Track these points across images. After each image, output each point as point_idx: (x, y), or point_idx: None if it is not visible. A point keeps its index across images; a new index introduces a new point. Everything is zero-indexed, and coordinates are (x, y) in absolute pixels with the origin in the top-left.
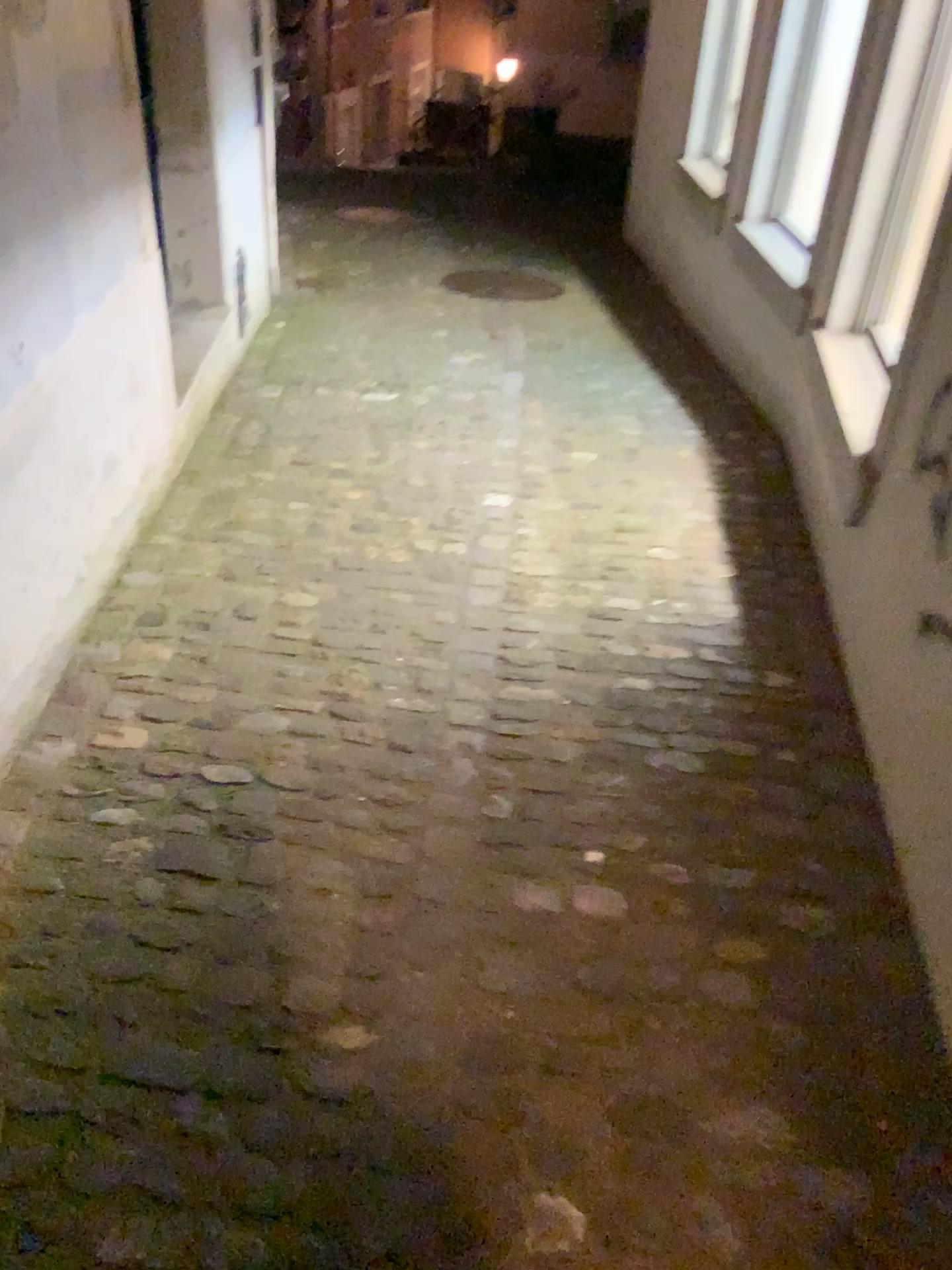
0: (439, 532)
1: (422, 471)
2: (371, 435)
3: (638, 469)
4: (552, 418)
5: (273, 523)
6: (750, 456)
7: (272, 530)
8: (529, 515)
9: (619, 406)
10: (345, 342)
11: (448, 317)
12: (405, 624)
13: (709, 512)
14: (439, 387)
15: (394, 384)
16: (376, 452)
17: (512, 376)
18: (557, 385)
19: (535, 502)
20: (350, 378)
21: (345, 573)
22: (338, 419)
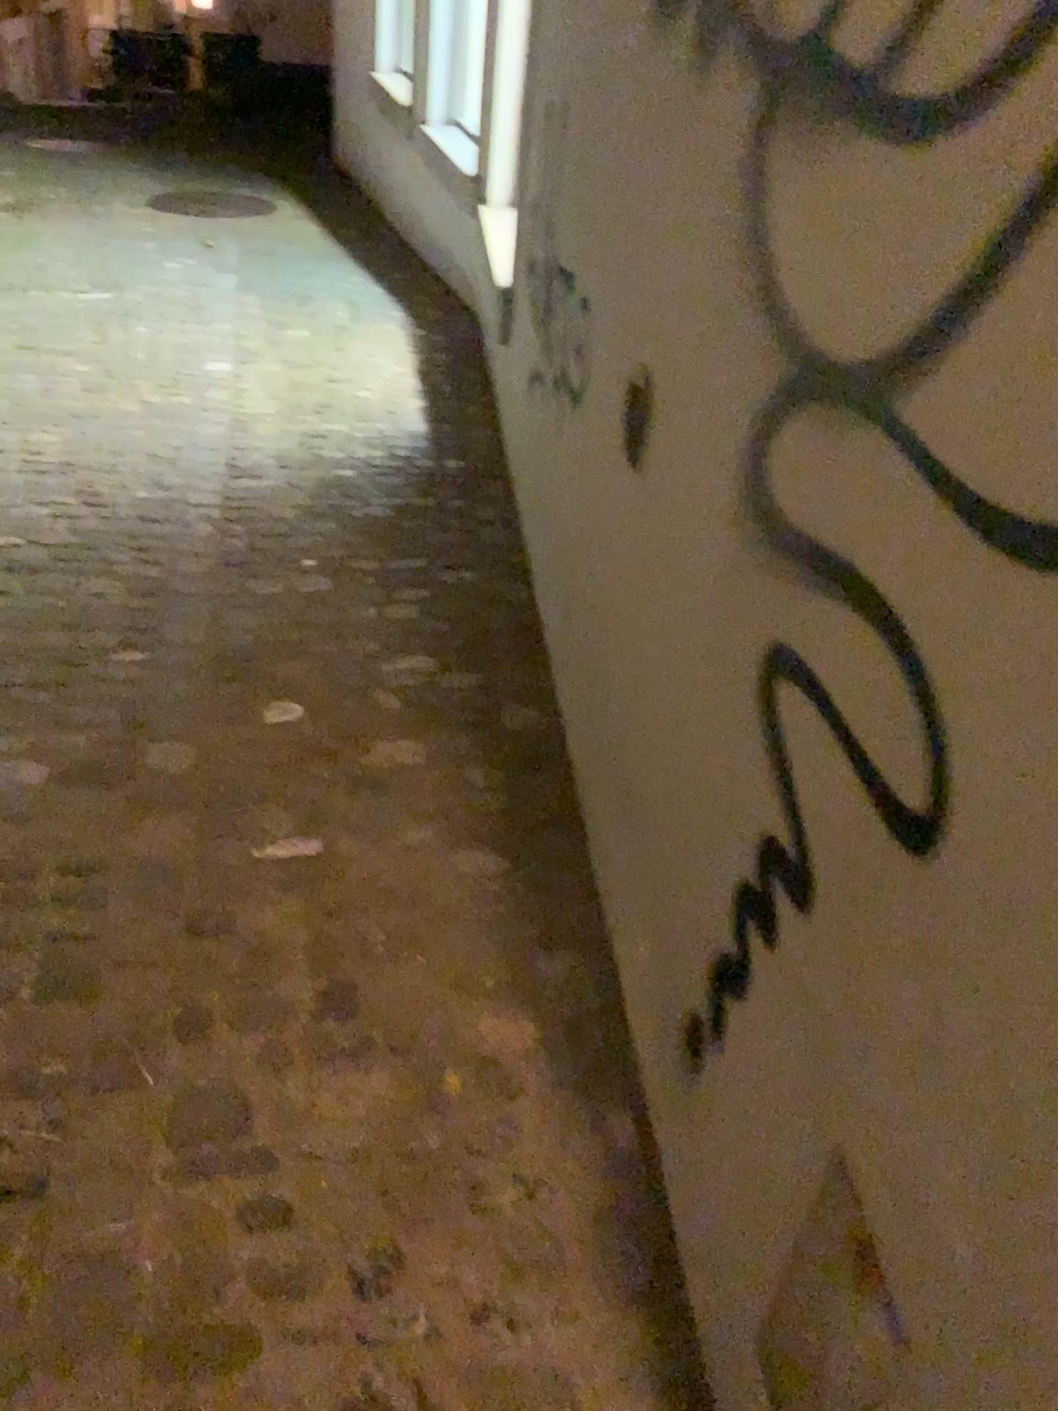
0: (166, 388)
1: (145, 348)
2: (92, 325)
3: (344, 338)
4: (265, 305)
5: (8, 390)
6: (444, 325)
7: (8, 394)
8: (248, 374)
9: (328, 295)
10: (52, 253)
11: (157, 230)
12: (143, 446)
13: (405, 363)
14: (154, 286)
15: (108, 286)
16: (99, 336)
17: (225, 276)
18: (269, 281)
19: (252, 364)
20: (63, 282)
21: (83, 419)
22: (57, 314)
